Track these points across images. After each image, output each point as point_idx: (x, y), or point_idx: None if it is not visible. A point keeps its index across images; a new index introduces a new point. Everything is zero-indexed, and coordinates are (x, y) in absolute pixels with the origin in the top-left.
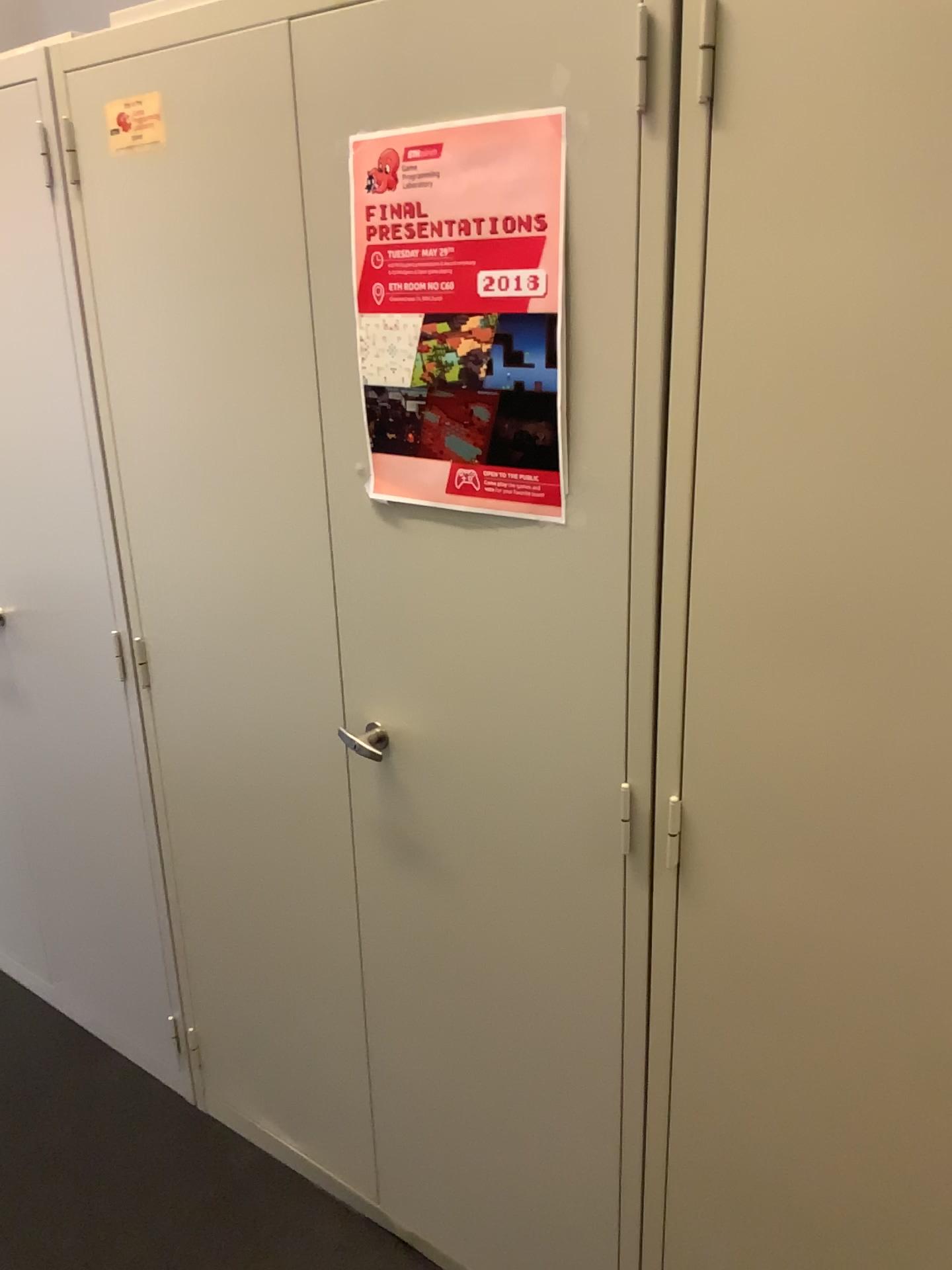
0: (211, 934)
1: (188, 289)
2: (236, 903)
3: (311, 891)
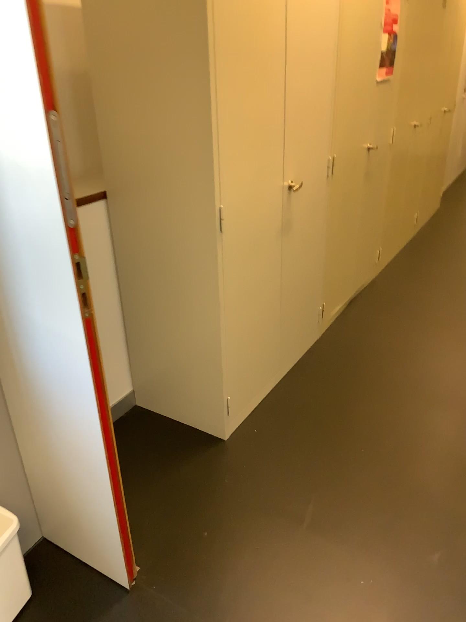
0: (328, 260)
1: (353, 25)
2: (336, 238)
3: (350, 211)
